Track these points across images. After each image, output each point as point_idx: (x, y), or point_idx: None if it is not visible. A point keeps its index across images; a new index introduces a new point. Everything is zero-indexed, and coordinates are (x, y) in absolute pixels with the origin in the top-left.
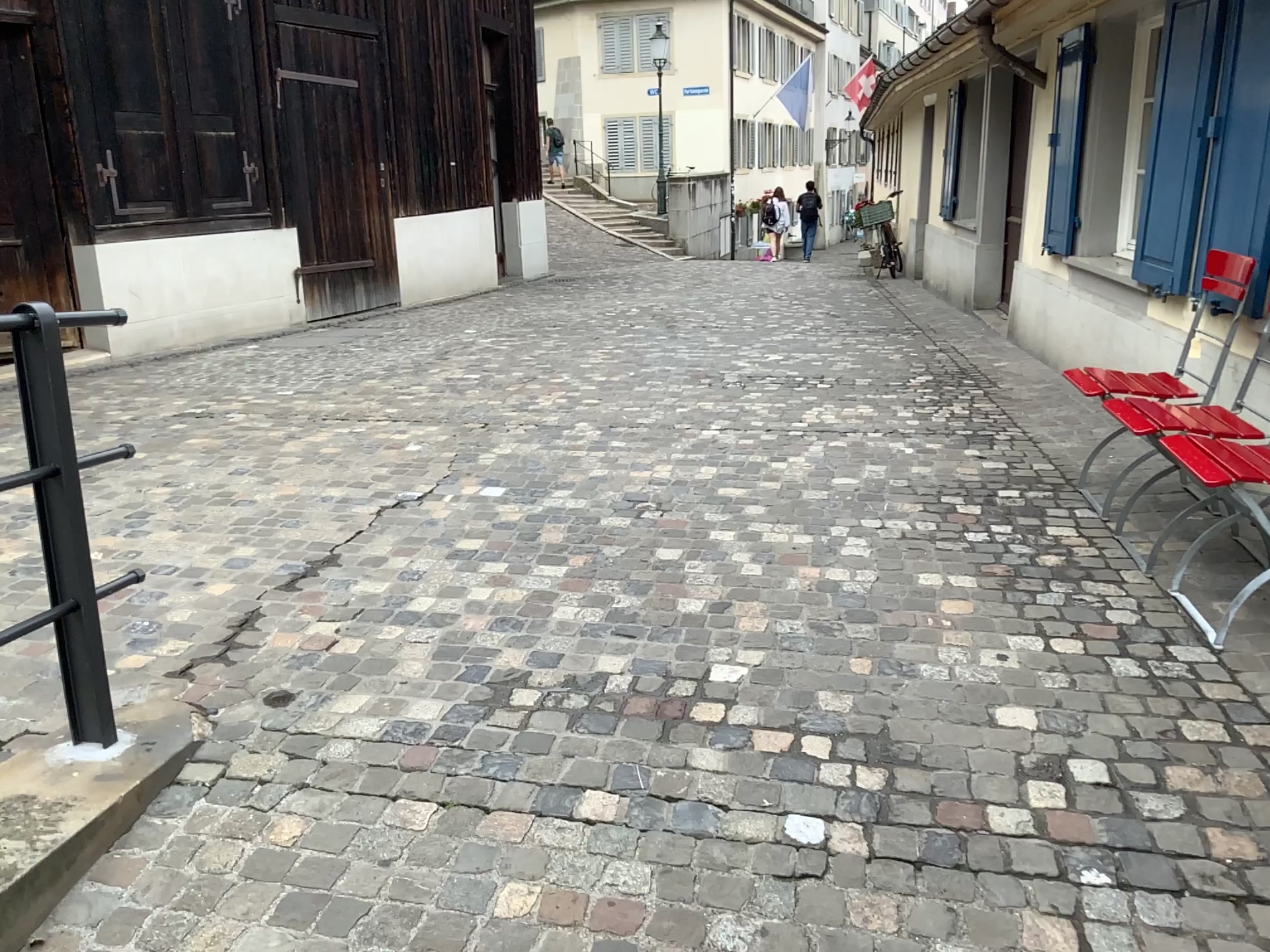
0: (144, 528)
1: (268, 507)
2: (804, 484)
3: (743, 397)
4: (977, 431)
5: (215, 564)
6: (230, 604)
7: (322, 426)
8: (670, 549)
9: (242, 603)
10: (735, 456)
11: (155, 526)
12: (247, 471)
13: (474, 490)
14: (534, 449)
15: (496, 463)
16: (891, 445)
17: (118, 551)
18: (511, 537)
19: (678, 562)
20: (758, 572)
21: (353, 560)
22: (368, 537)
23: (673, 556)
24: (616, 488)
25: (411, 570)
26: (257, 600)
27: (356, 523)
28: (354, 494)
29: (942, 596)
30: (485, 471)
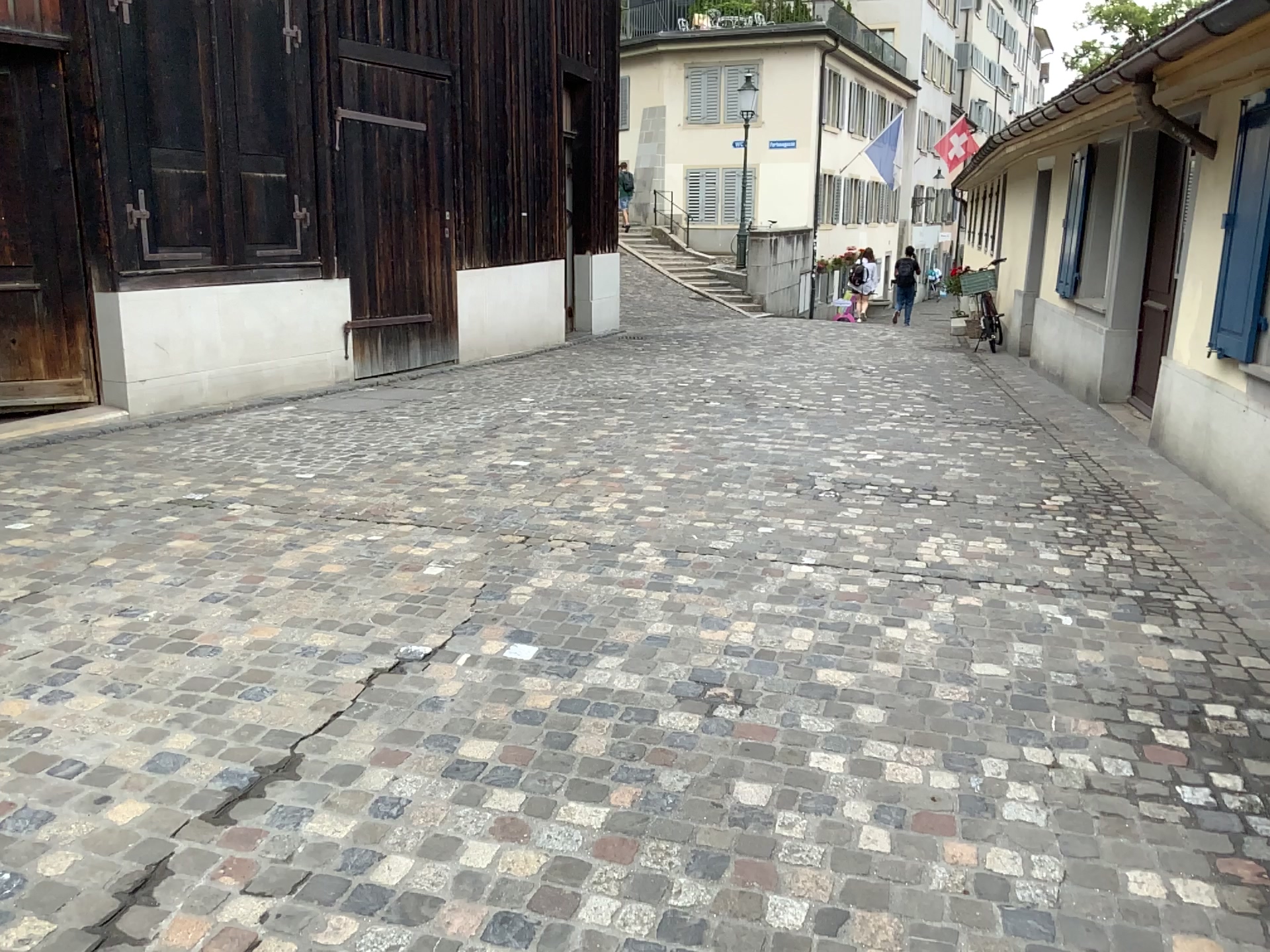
0: (65, 689)
1: (232, 662)
2: (932, 671)
3: (841, 518)
4: (1150, 593)
5: (134, 763)
6: (128, 849)
7: (330, 533)
8: (754, 783)
9: (145, 849)
10: (836, 615)
11: (78, 687)
12: (222, 599)
13: (498, 649)
14: (580, 585)
15: (531, 604)
16: (1039, 608)
17: (16, 729)
18: (536, 742)
19: (765, 813)
20: (883, 845)
21: (316, 773)
22: (347, 728)
23: (758, 800)
24: (682, 659)
25: (390, 800)
26: (166, 846)
27: (336, 699)
28: (346, 645)
29: (1175, 930)
30: (516, 618)
